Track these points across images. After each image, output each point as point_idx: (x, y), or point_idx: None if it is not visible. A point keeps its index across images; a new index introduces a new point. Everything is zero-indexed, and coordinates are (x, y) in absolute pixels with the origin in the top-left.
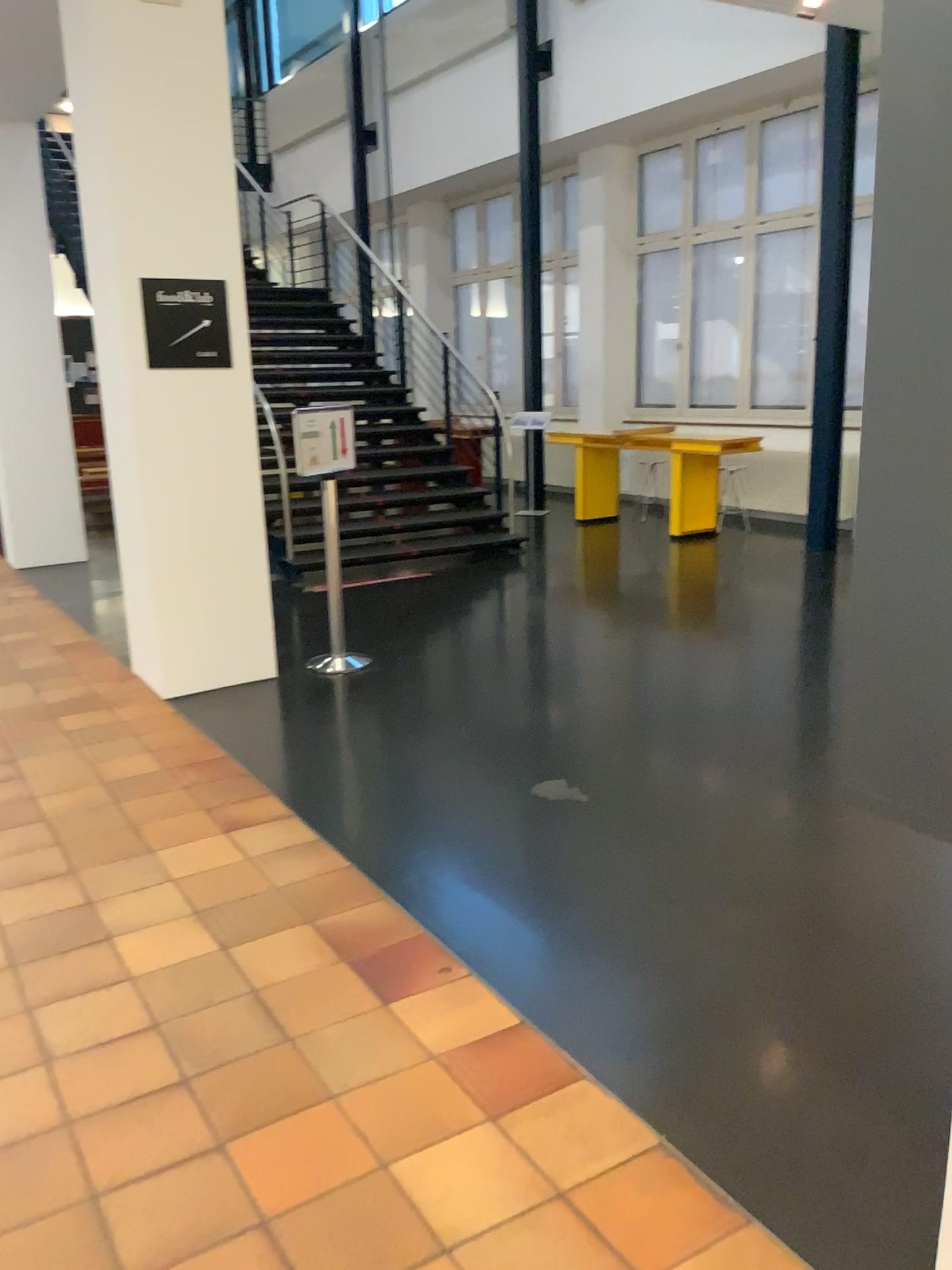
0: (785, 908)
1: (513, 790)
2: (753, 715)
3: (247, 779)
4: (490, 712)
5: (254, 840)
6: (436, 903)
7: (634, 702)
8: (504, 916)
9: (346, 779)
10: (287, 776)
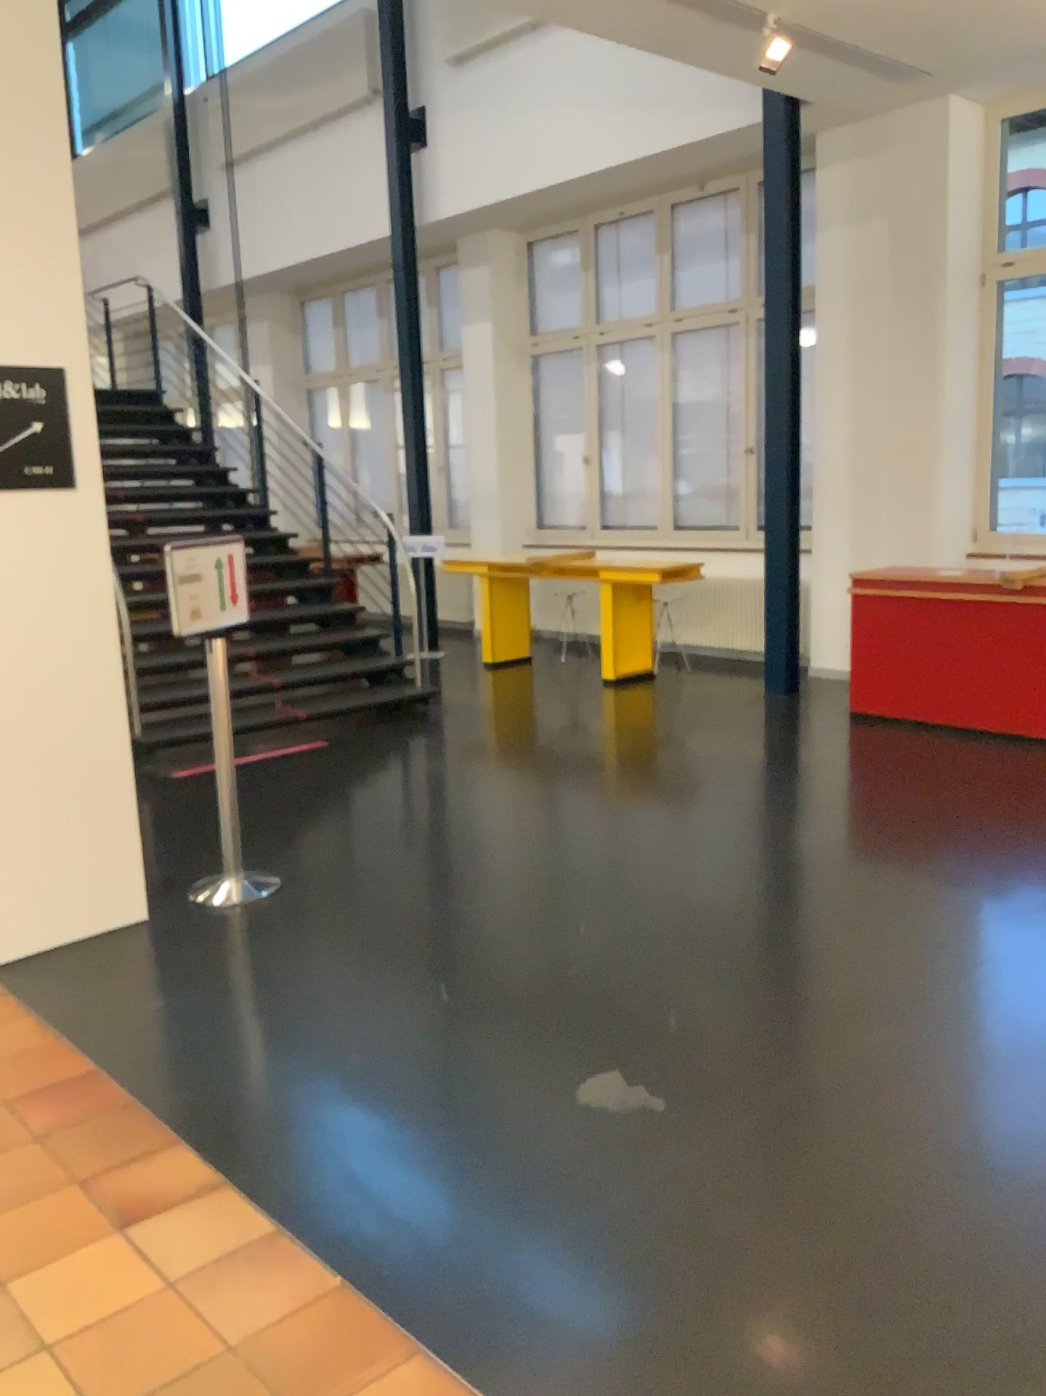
0: (1043, 1297)
1: (549, 1097)
2: (824, 937)
3: (138, 1114)
4: (469, 958)
5: (170, 1242)
6: (507, 1353)
7: (660, 927)
8: (625, 1368)
9: (293, 1098)
10: (198, 1100)
